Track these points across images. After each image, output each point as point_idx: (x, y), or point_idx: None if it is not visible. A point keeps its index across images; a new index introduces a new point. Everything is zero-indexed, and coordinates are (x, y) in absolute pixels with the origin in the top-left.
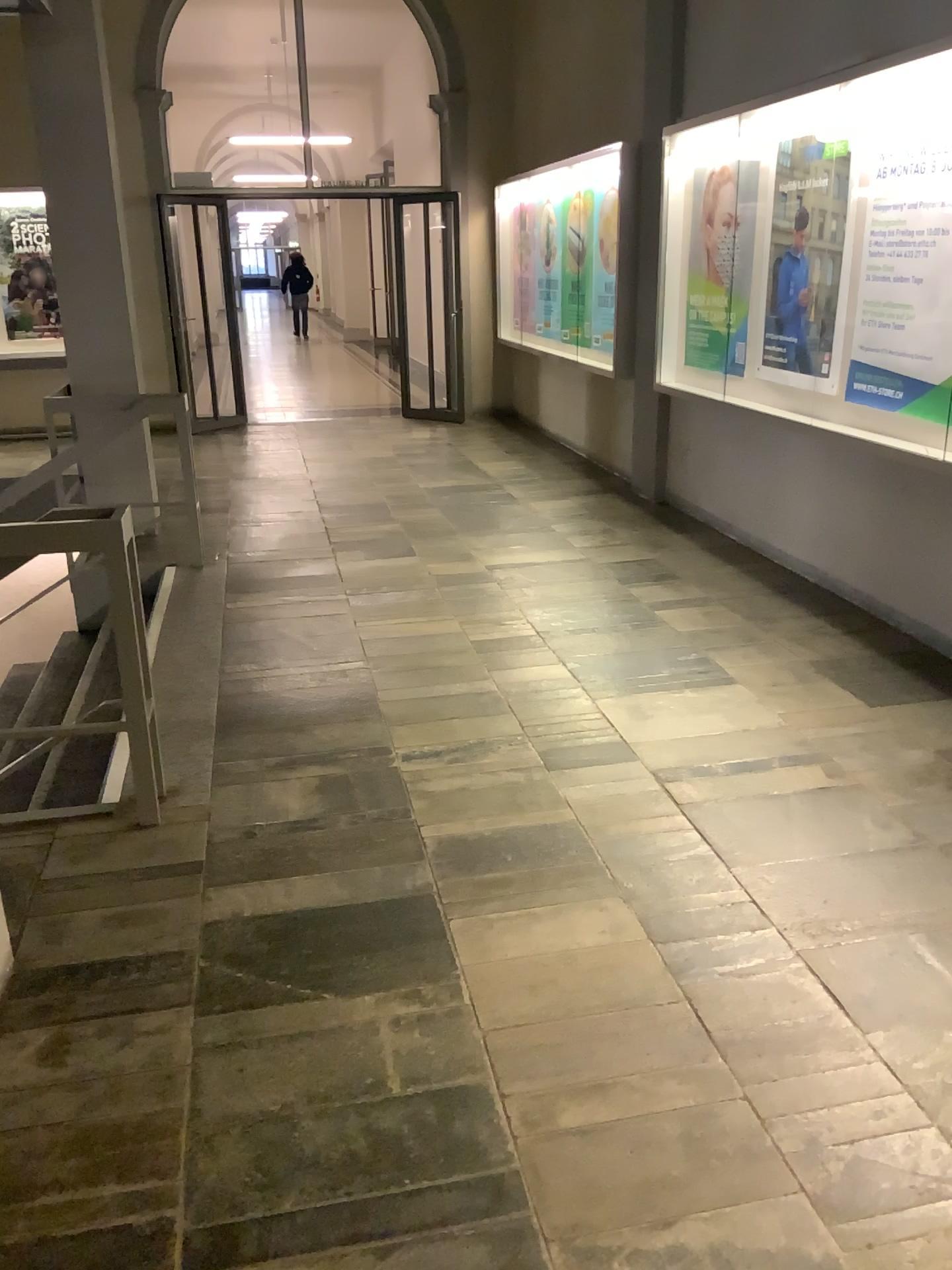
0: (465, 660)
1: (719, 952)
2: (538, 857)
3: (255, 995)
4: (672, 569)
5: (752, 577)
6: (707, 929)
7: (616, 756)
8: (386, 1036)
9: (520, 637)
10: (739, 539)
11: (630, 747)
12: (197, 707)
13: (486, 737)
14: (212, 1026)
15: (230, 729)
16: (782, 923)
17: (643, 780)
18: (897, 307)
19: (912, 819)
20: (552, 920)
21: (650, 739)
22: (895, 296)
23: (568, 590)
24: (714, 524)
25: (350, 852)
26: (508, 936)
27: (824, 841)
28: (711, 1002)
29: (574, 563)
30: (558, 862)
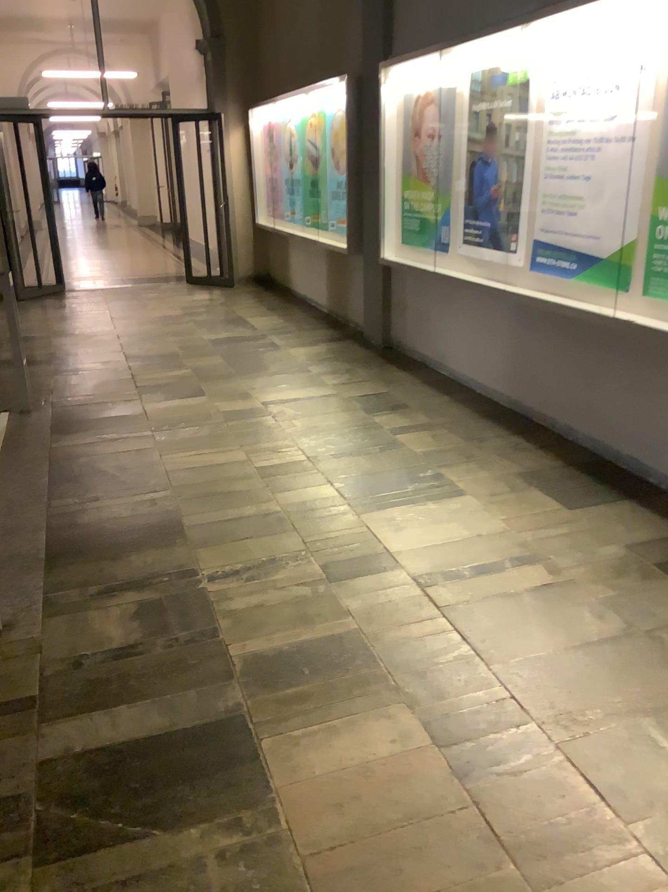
0: (251, 485)
1: (493, 751)
2: (330, 667)
3: (89, 839)
4: (402, 400)
5: (463, 404)
6: (479, 729)
7: (382, 565)
8: (214, 872)
9: (293, 462)
10: (451, 375)
11: (391, 556)
12: (29, 540)
13: (275, 554)
14: (49, 879)
15: (59, 560)
16: (539, 717)
17: (406, 587)
18: (570, 199)
19: (620, 608)
20: (349, 730)
21: (406, 548)
22: (568, 190)
23: (327, 421)
24: (432, 364)
25: (168, 674)
26: (313, 750)
27: (558, 634)
28: (495, 805)
29: (328, 398)
30: (347, 670)
